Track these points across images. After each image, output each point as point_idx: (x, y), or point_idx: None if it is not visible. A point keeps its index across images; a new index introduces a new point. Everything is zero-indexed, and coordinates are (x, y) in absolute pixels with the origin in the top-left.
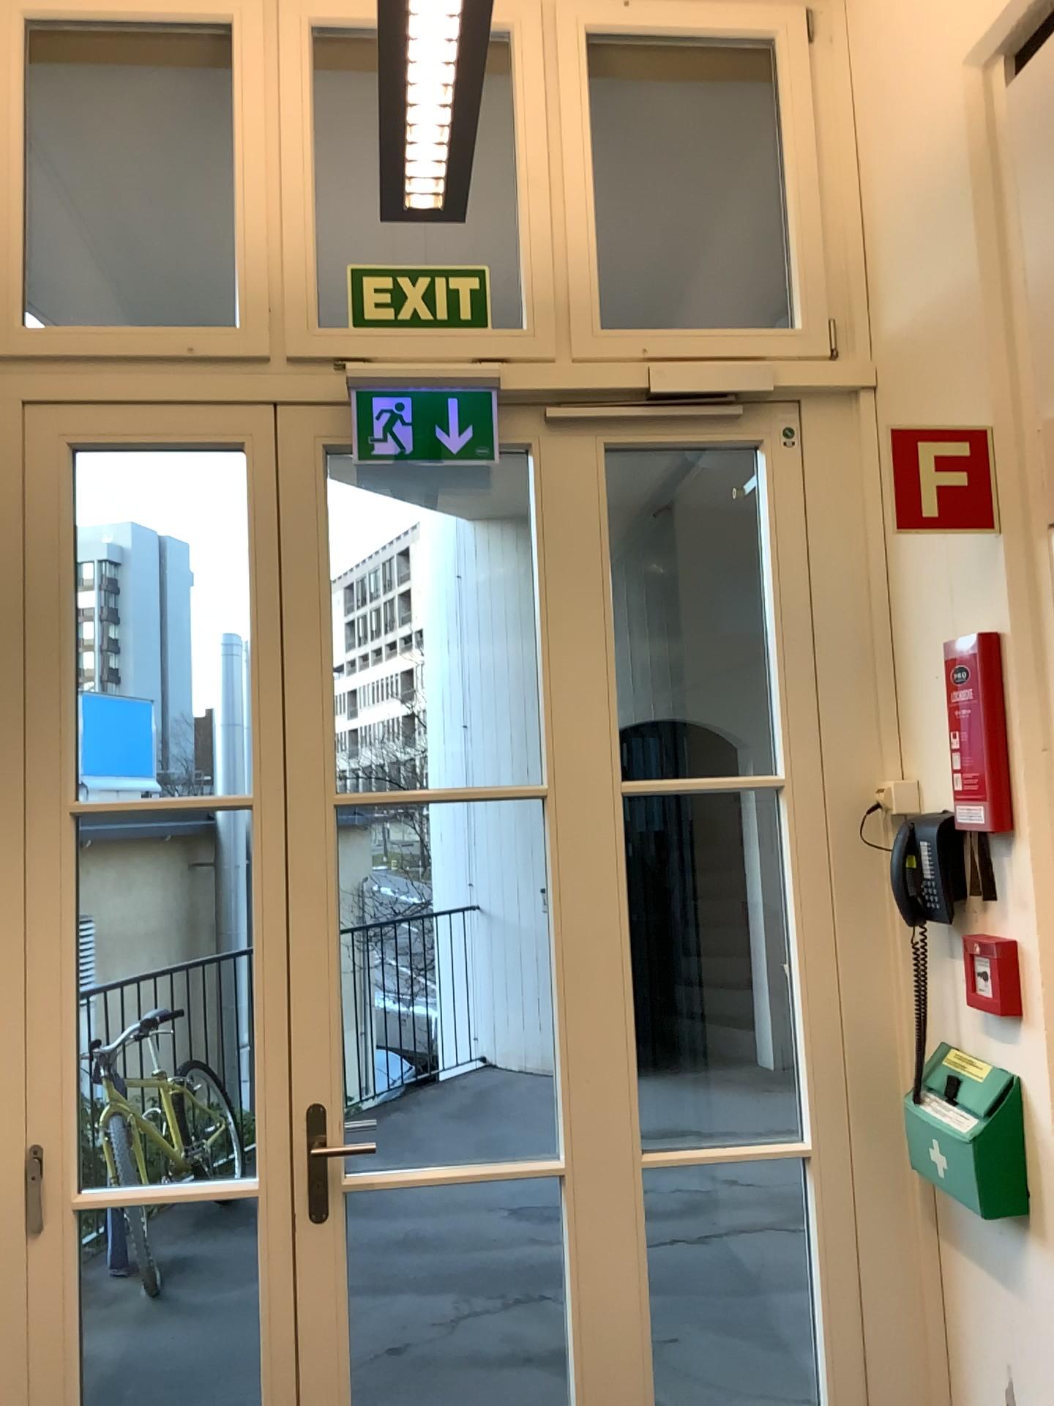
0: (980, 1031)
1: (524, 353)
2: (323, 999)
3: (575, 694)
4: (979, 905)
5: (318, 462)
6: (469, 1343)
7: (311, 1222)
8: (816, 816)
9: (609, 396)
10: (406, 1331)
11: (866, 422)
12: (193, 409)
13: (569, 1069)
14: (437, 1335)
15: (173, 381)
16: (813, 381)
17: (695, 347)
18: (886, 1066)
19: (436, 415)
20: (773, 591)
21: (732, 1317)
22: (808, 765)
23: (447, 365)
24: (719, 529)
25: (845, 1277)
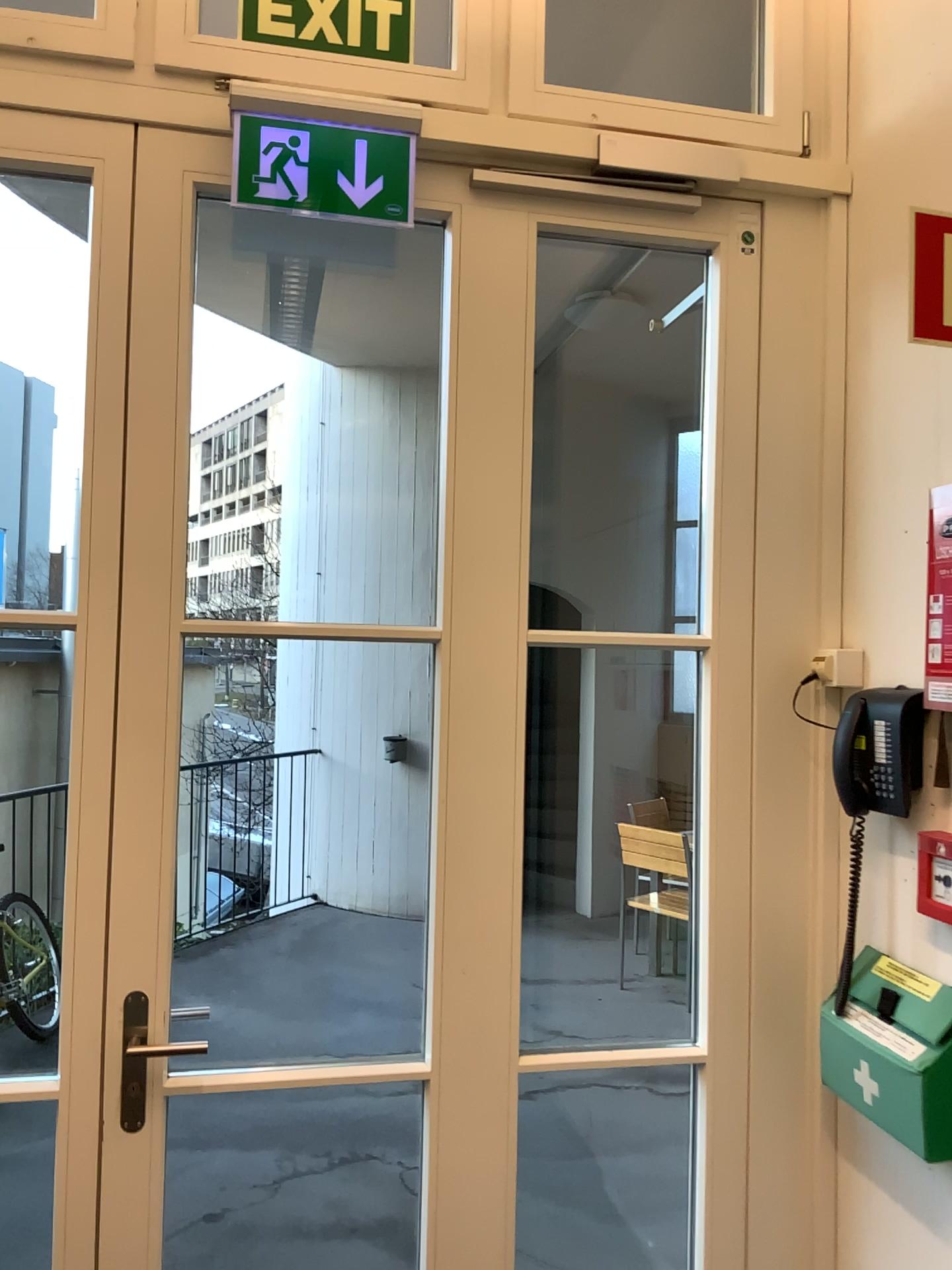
0: (928, 941)
1: (450, 99)
2: (154, 865)
3: (482, 521)
4: (942, 797)
5: (186, 205)
6: (293, 1209)
7: (124, 1131)
8: (743, 683)
9: (547, 168)
10: (226, 1194)
11: (834, 236)
12: (29, 118)
13: (443, 958)
14: (259, 1199)
15: (3, 78)
16: (782, 178)
17: (651, 122)
18: (796, 965)
19: (339, 162)
20: (714, 421)
21: (563, 1182)
22: (740, 624)
23: (356, 102)
24: (611, 378)
25: (734, 1195)
